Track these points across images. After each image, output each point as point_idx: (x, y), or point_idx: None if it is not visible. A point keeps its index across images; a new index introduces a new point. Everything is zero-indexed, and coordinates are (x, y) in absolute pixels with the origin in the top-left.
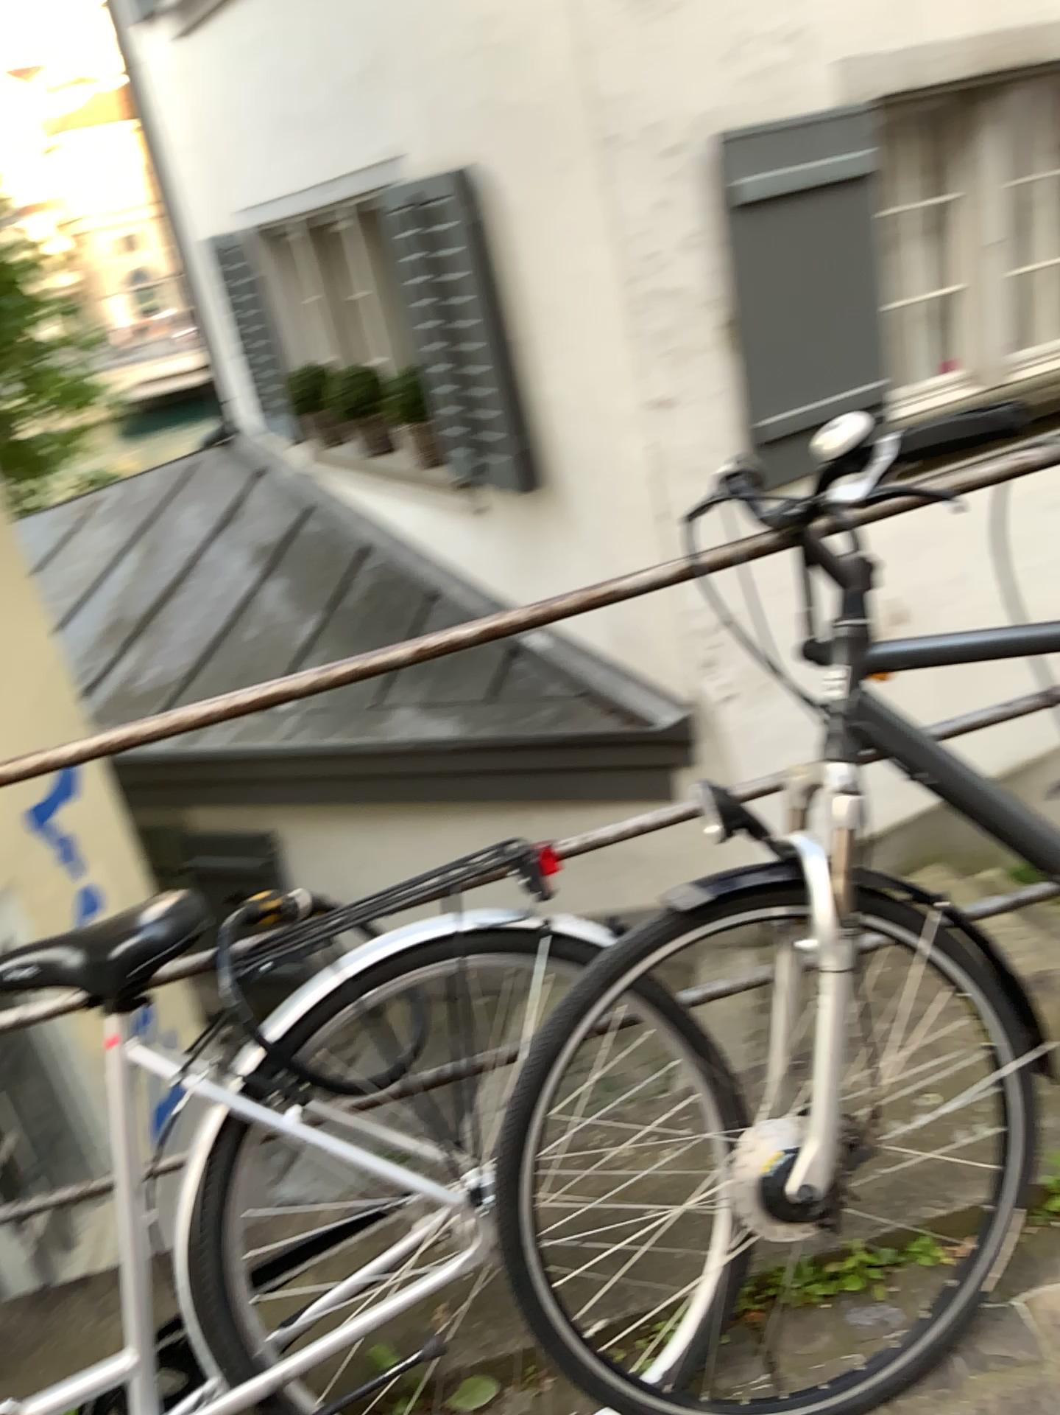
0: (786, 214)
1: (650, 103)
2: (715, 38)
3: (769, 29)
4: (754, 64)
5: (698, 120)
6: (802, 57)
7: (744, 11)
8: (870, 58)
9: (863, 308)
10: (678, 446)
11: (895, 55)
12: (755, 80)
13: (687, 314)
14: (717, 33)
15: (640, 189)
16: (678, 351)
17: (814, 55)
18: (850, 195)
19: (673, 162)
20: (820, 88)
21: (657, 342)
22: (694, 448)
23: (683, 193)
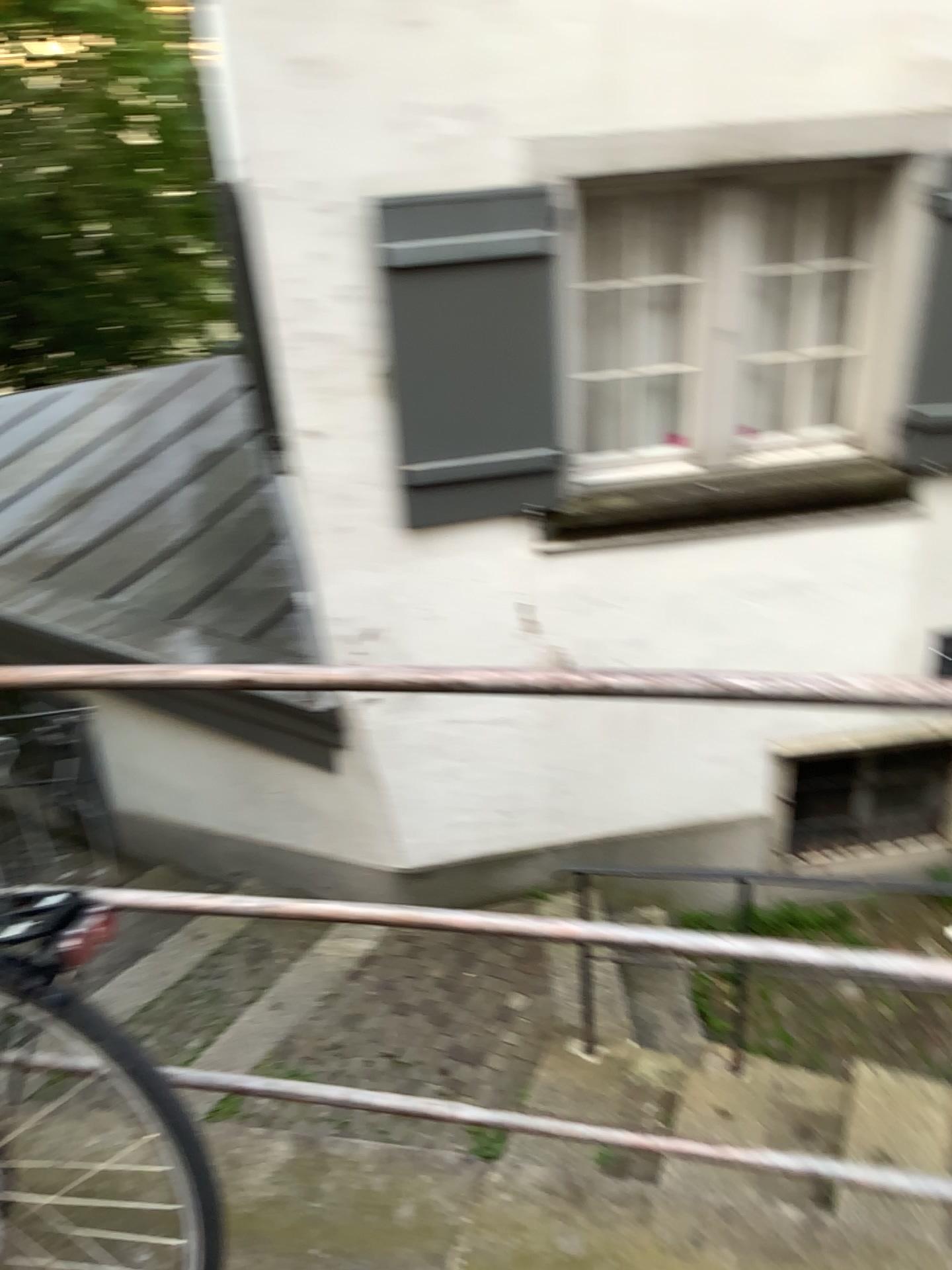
0: (451, 280)
1: (307, 163)
2: (385, 108)
3: (449, 105)
4: (427, 136)
5: (360, 183)
6: (482, 135)
7: (420, 86)
8: (559, 143)
9: (533, 377)
10: (329, 472)
11: (590, 142)
12: (426, 152)
13: (340, 357)
14: (388, 104)
15: (295, 240)
16: (332, 389)
17: (497, 134)
18: (528, 270)
19: (331, 219)
20: (498, 166)
21: (311, 377)
22: (343, 477)
23: (341, 248)
